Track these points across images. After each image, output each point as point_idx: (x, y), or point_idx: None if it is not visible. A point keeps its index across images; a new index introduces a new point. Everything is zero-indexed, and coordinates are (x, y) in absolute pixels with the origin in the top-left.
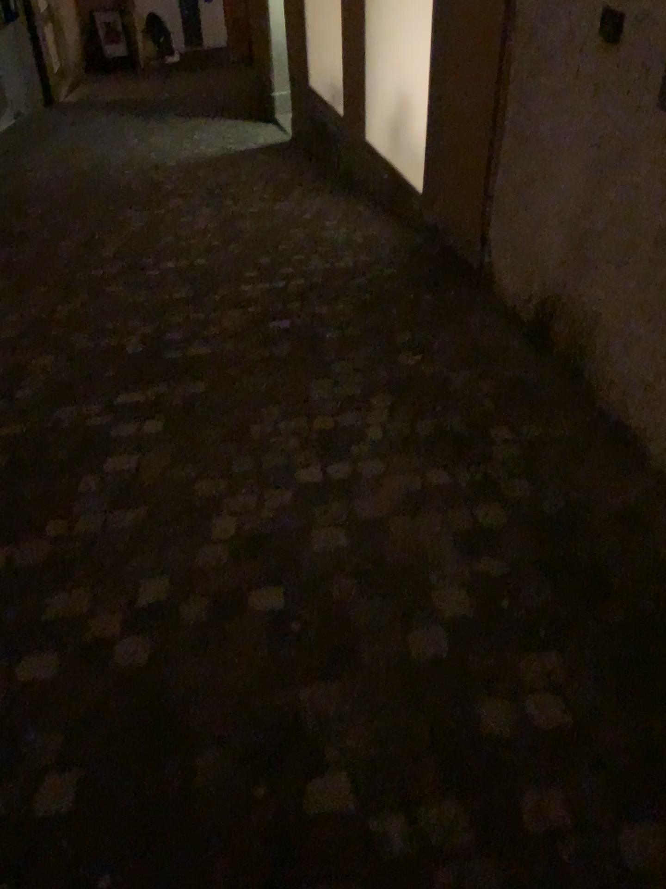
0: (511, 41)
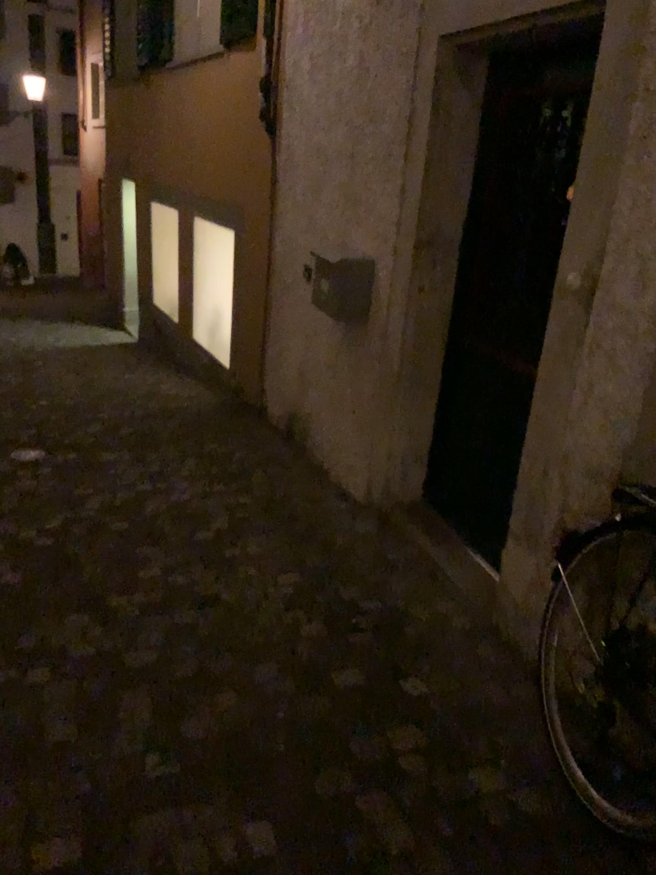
0: (270, 275)
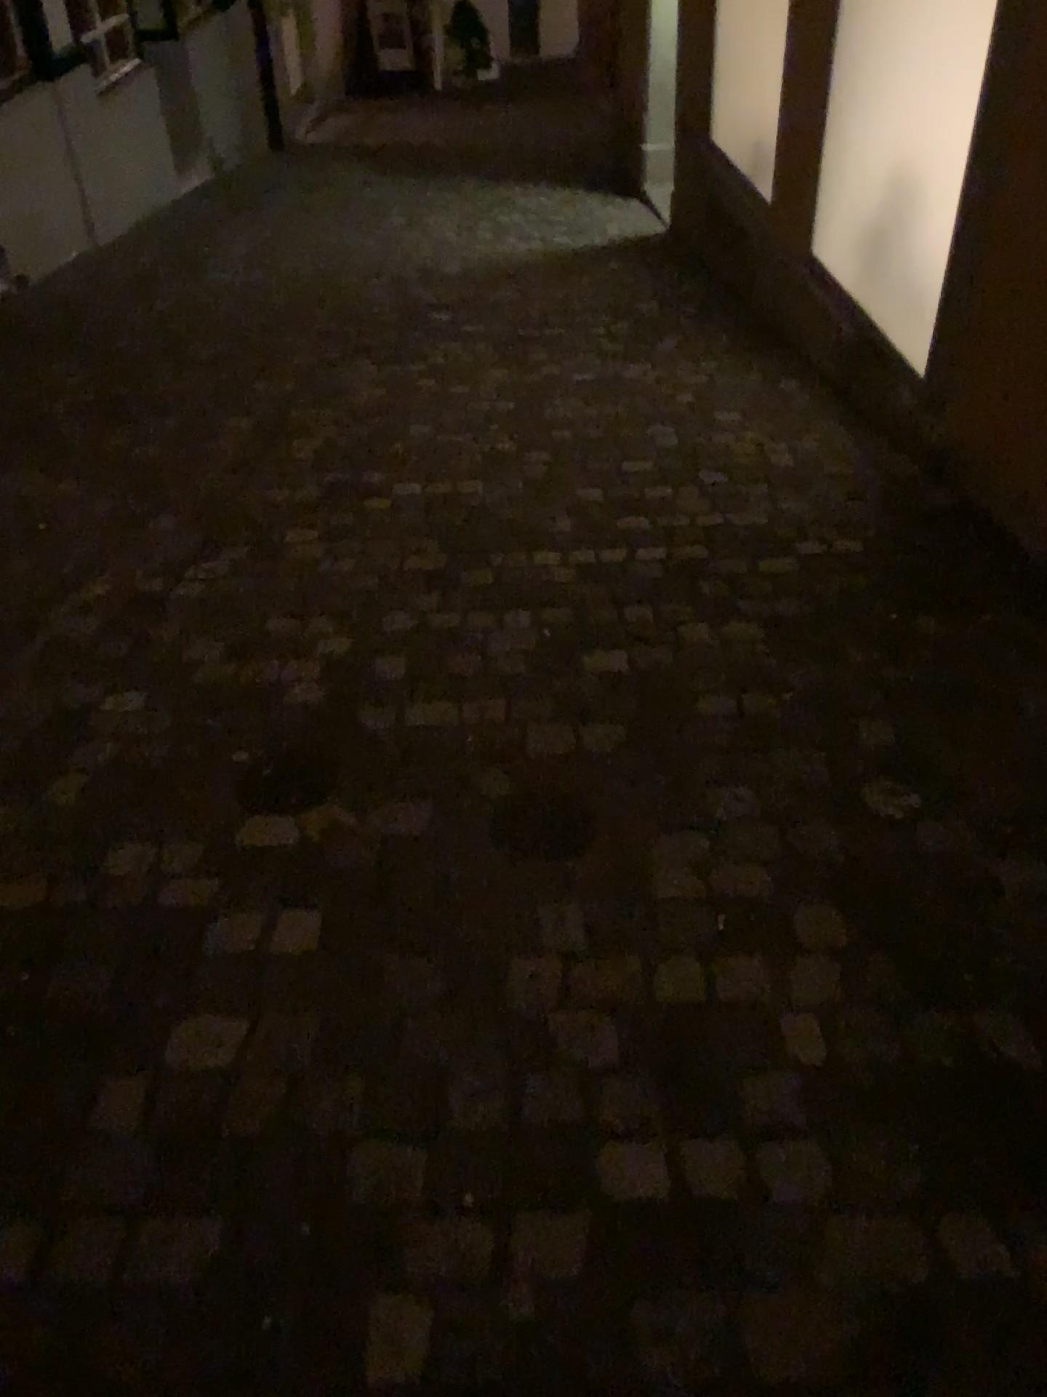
0: None
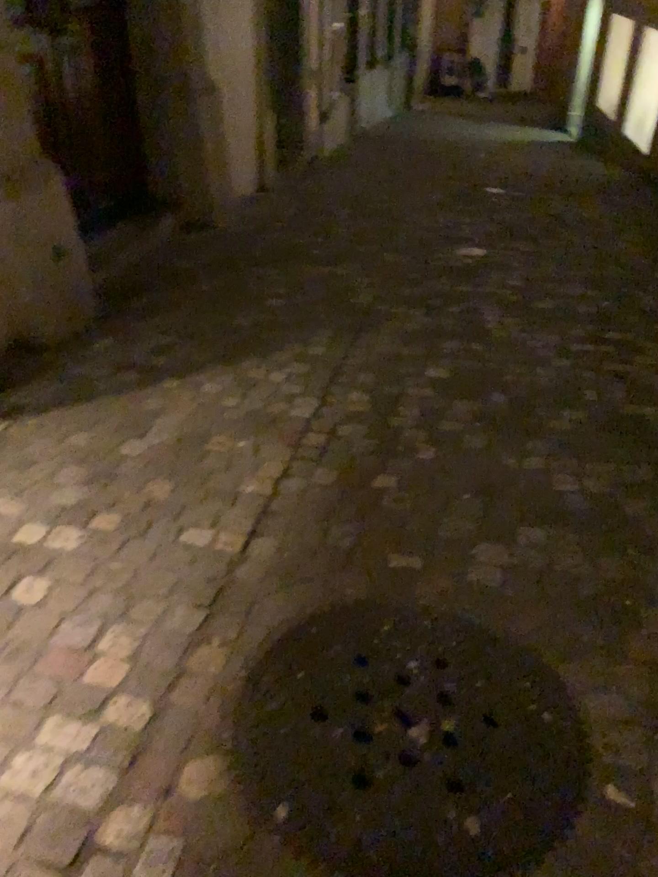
0: None
